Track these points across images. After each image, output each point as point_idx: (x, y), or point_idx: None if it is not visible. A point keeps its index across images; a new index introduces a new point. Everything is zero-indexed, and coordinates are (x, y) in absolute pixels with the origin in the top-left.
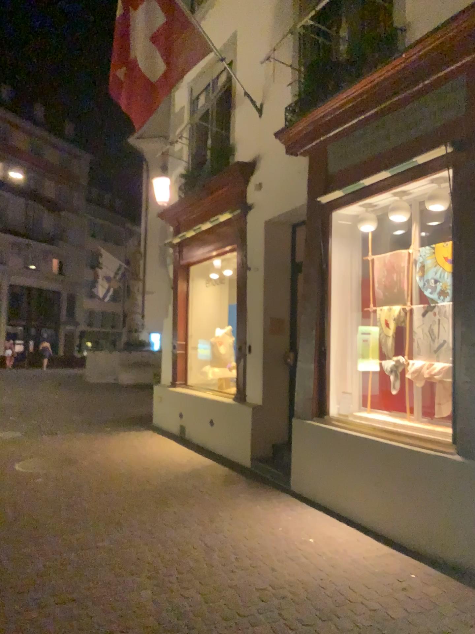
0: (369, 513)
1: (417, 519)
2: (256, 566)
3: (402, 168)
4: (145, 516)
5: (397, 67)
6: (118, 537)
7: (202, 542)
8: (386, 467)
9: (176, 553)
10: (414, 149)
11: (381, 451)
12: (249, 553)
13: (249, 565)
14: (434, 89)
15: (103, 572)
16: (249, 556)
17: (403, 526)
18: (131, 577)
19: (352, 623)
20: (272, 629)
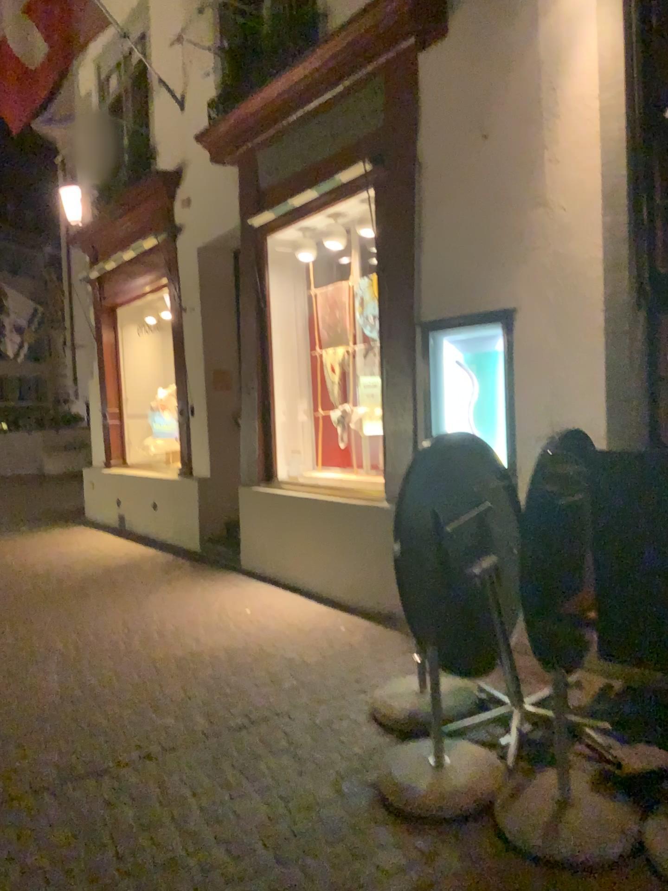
0: (314, 579)
1: (356, 575)
2: (180, 640)
3: (332, 186)
4: (60, 610)
5: (314, 65)
6: (26, 632)
7: (124, 626)
8: (328, 526)
9: (92, 639)
10: (341, 164)
11: (321, 509)
12: (175, 630)
13: (172, 639)
14: (354, 93)
15: (5, 664)
16: (175, 632)
17: (344, 585)
18: (38, 665)
19: (266, 672)
20: (182, 686)
